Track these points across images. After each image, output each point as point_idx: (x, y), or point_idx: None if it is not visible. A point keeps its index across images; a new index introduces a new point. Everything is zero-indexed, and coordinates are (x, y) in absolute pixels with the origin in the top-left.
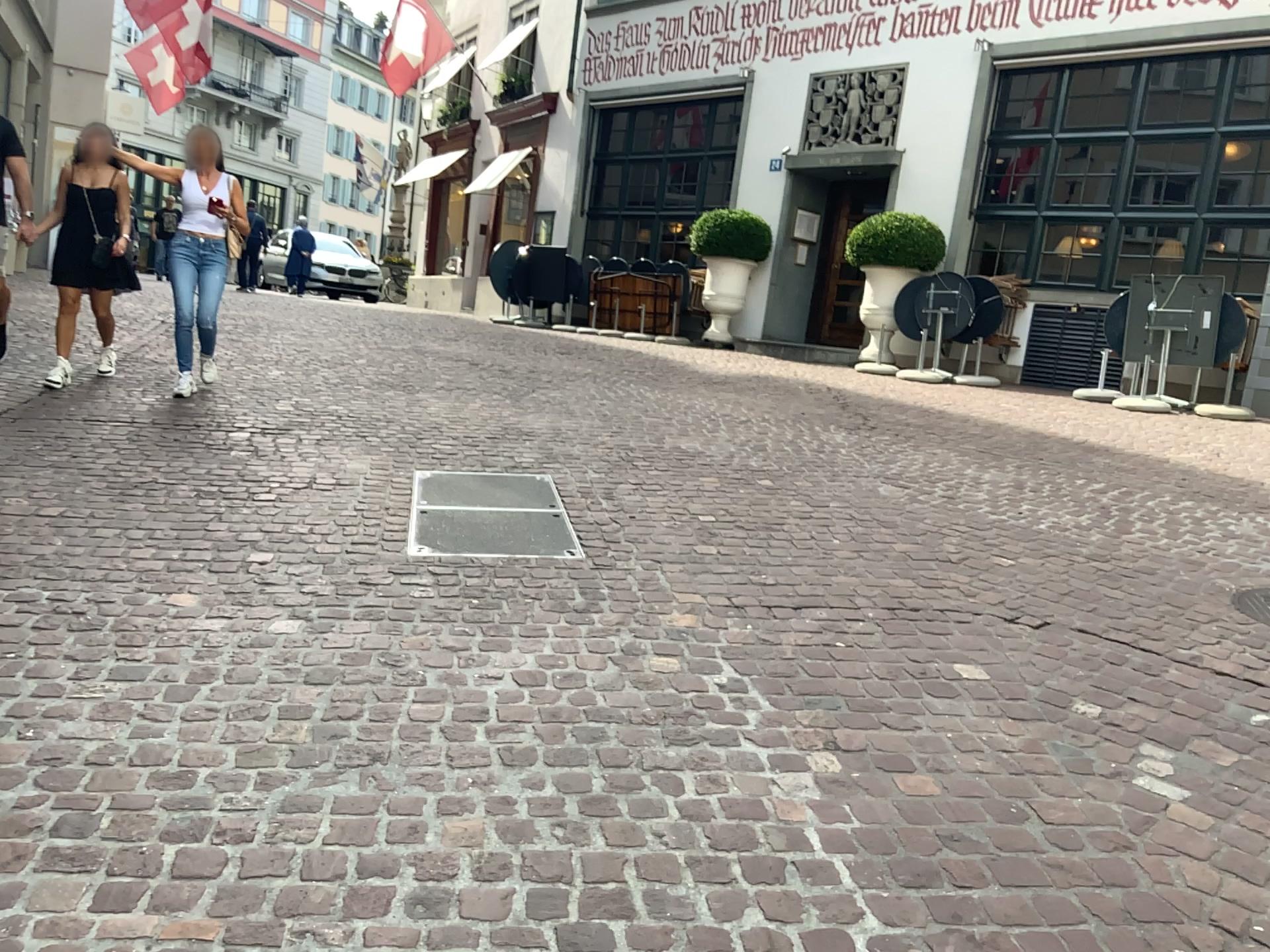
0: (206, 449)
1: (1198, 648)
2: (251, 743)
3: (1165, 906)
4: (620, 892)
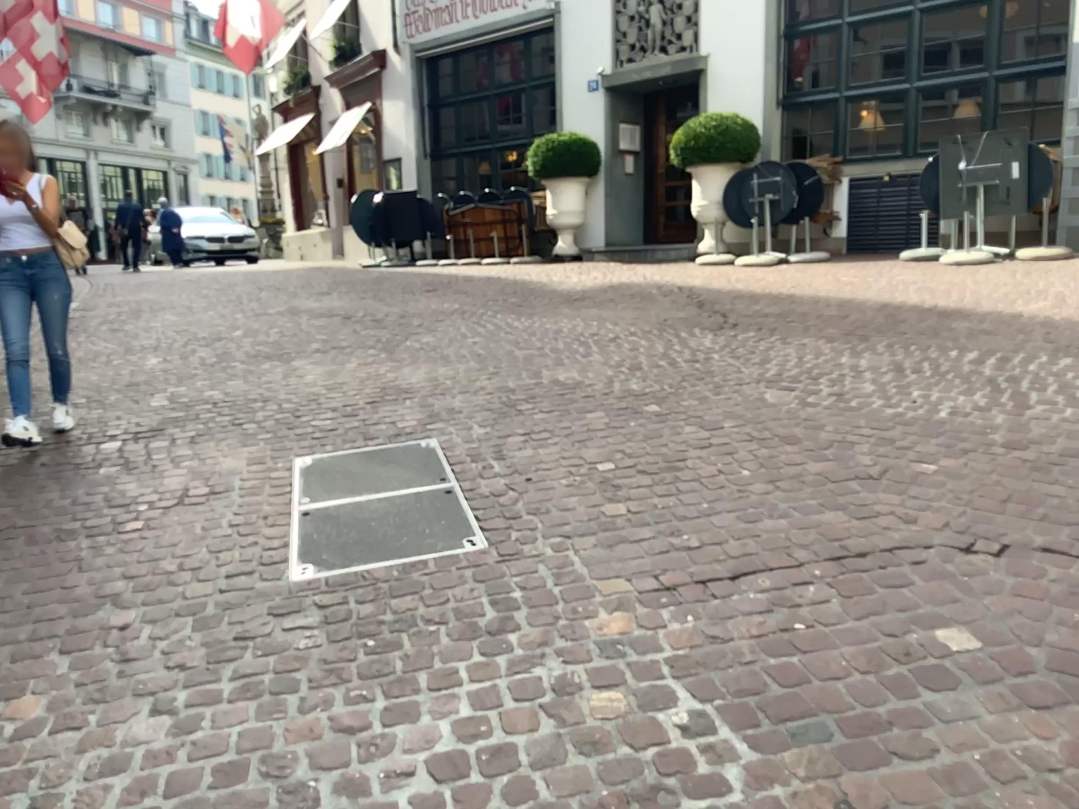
0: (70, 473)
1: None
2: None
3: None
4: None
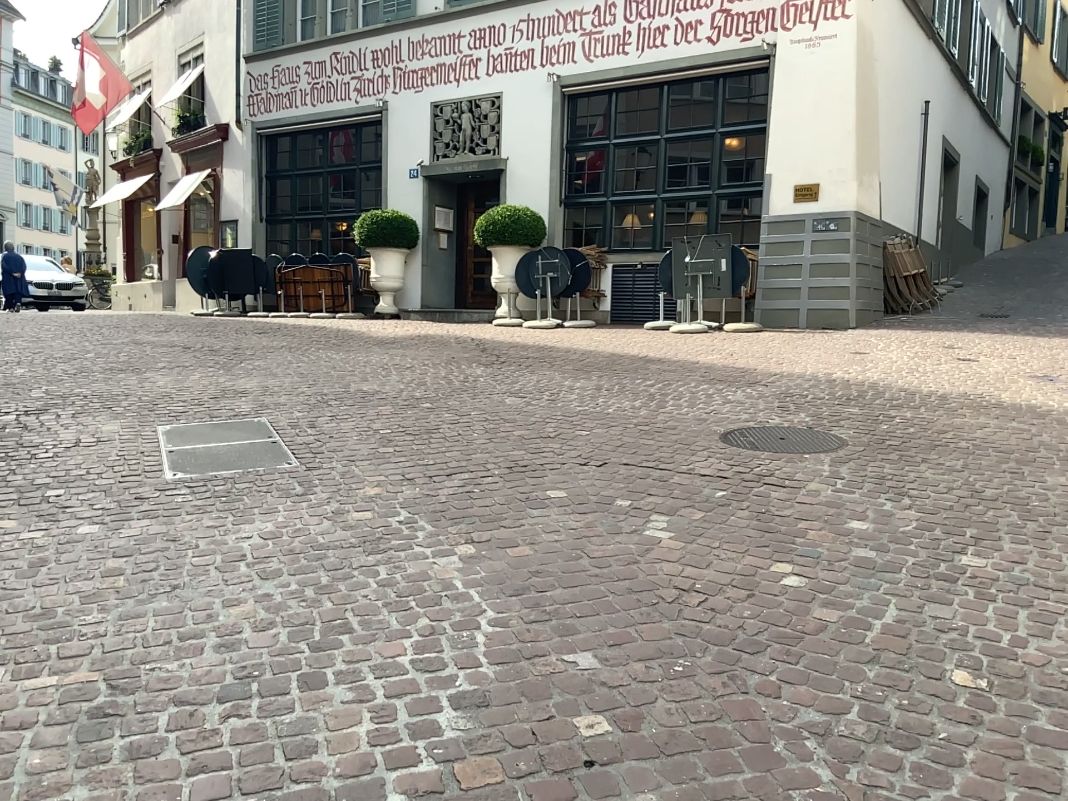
0: None
1: (696, 464)
2: (87, 591)
3: (650, 584)
4: (344, 622)
